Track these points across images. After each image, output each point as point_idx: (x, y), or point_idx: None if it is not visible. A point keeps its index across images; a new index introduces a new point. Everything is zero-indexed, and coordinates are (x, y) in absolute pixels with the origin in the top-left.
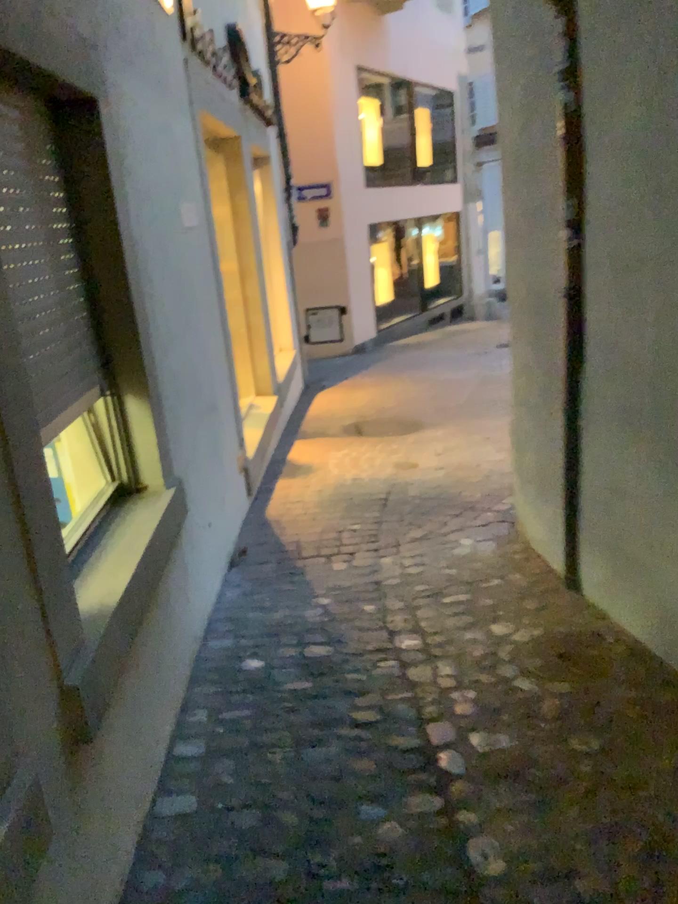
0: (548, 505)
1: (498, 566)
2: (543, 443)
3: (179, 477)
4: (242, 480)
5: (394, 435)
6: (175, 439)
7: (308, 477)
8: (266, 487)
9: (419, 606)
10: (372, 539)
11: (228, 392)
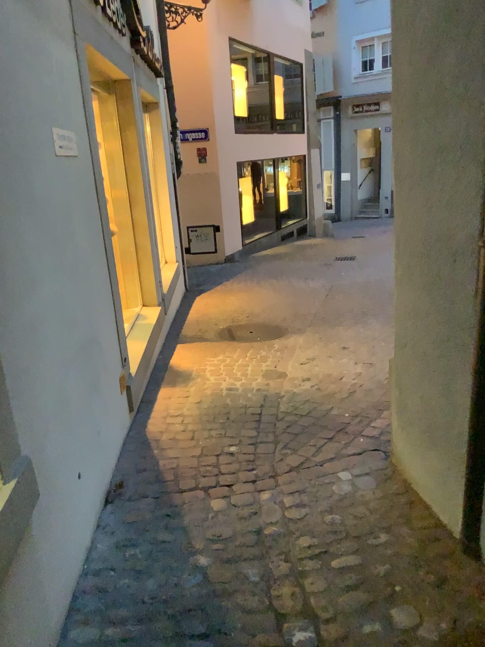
0: (439, 457)
1: (382, 513)
2: (435, 392)
3: (31, 455)
4: (124, 399)
5: (262, 344)
6: (29, 404)
7: (186, 388)
8: (149, 399)
9: (305, 572)
10: (249, 468)
11: (110, 318)
